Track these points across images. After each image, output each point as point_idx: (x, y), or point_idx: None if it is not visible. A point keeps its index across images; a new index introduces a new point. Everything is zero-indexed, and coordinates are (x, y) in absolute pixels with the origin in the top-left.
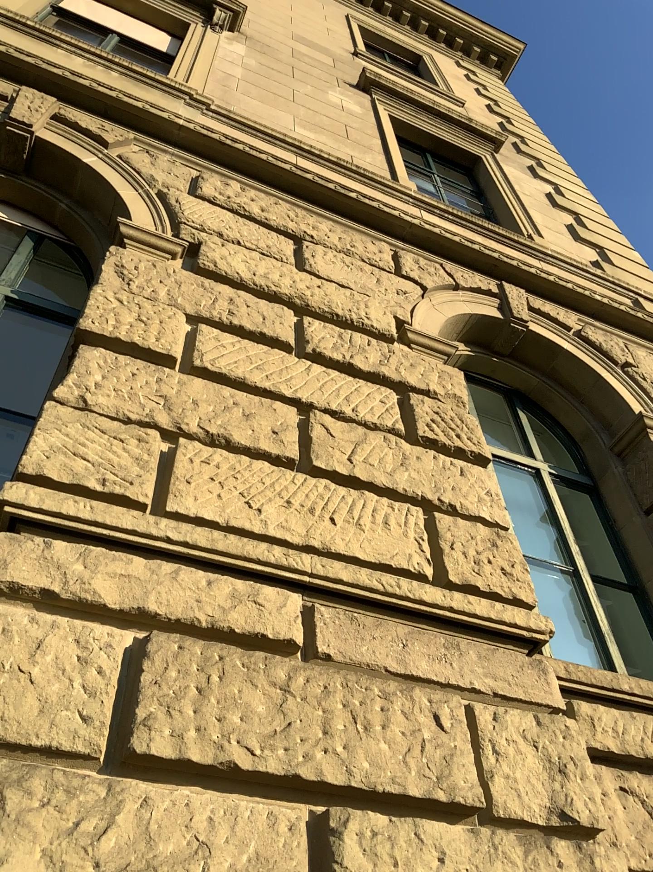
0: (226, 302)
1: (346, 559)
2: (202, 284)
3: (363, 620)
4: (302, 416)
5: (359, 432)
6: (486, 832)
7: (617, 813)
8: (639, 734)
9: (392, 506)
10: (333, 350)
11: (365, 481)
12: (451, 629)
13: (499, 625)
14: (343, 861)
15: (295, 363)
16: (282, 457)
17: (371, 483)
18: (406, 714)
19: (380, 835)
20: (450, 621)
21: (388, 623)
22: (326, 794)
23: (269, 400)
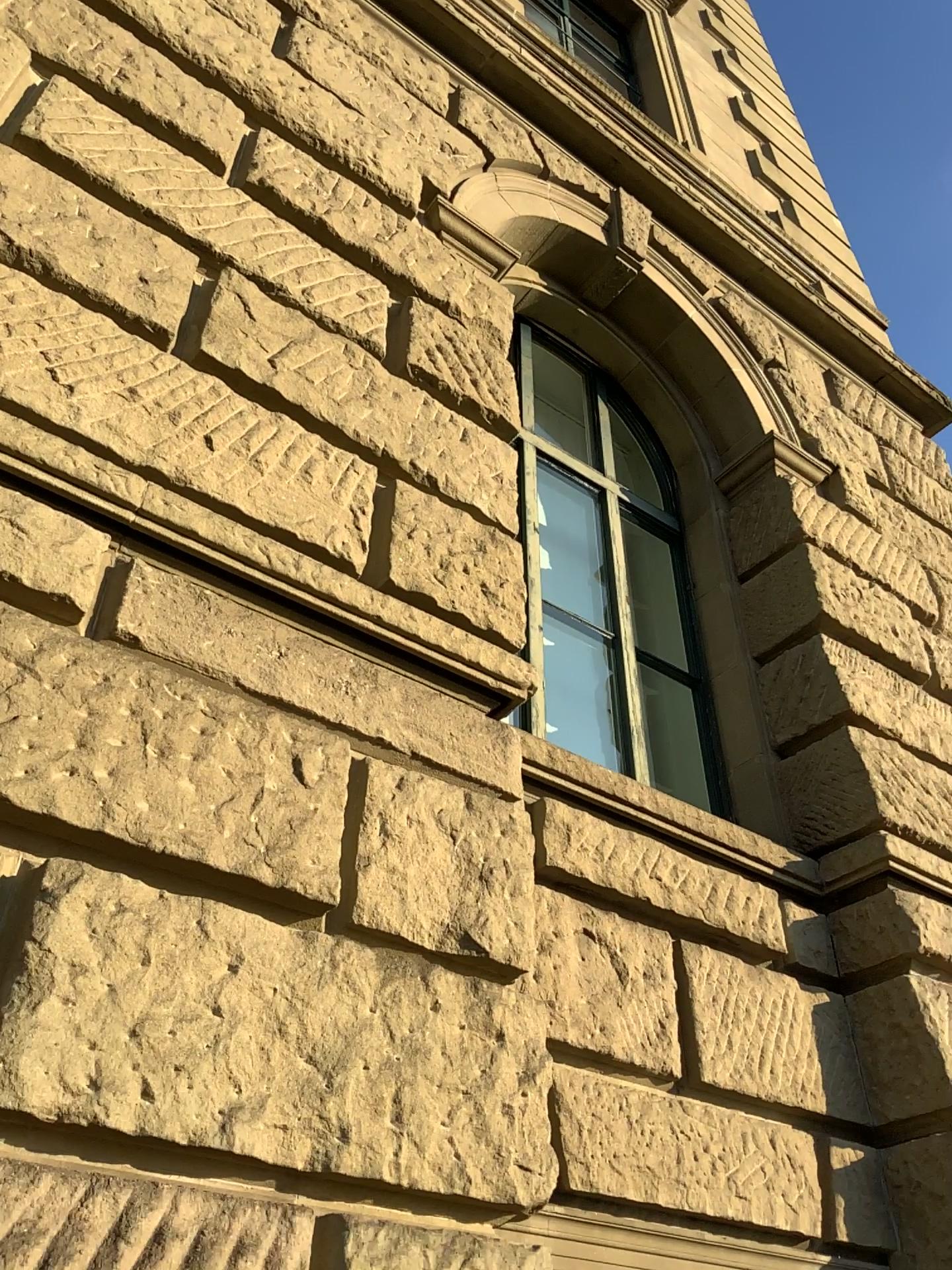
0: (124, 62)
1: (214, 502)
2: (86, 20)
3: (216, 599)
4: (208, 273)
5: (302, 327)
6: (323, 938)
7: (566, 962)
8: (633, 862)
9: (324, 448)
10: (300, 197)
11: (288, 399)
12: (370, 650)
13: (451, 660)
14: (46, 936)
15: (222, 194)
16: (149, 323)
17: (298, 405)
18: (239, 745)
19: (128, 909)
20: (370, 637)
21: (263, 615)
22: (55, 836)
23: (154, 232)
